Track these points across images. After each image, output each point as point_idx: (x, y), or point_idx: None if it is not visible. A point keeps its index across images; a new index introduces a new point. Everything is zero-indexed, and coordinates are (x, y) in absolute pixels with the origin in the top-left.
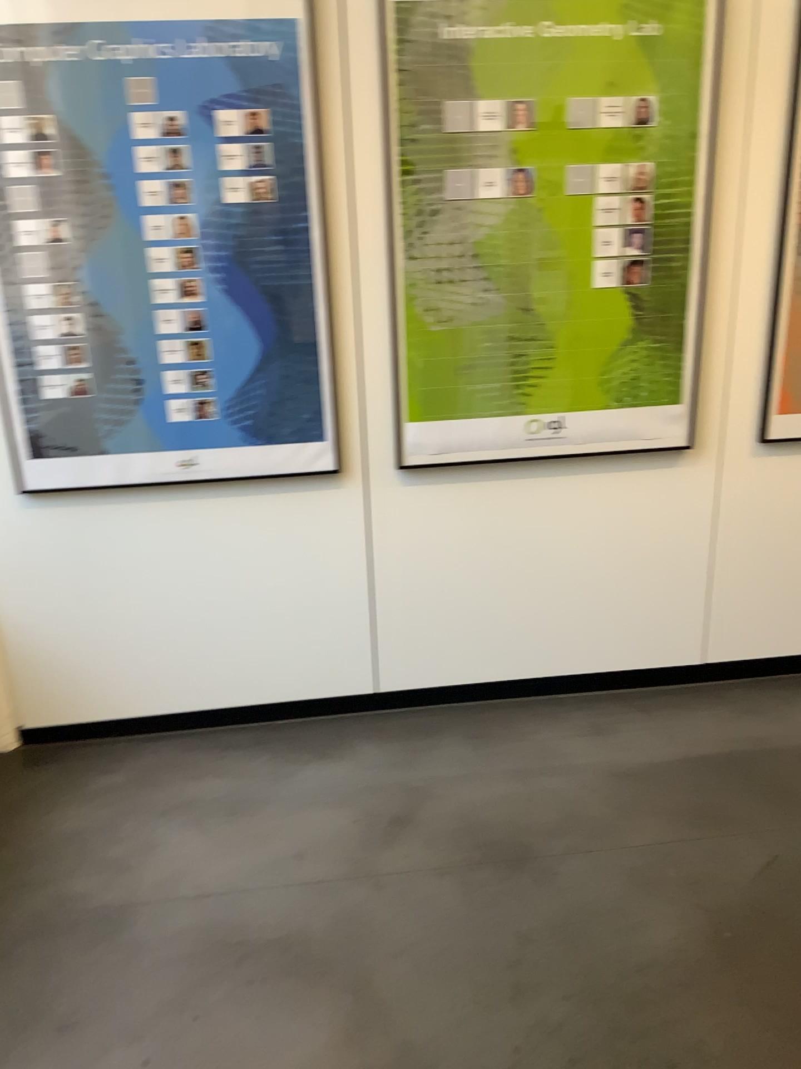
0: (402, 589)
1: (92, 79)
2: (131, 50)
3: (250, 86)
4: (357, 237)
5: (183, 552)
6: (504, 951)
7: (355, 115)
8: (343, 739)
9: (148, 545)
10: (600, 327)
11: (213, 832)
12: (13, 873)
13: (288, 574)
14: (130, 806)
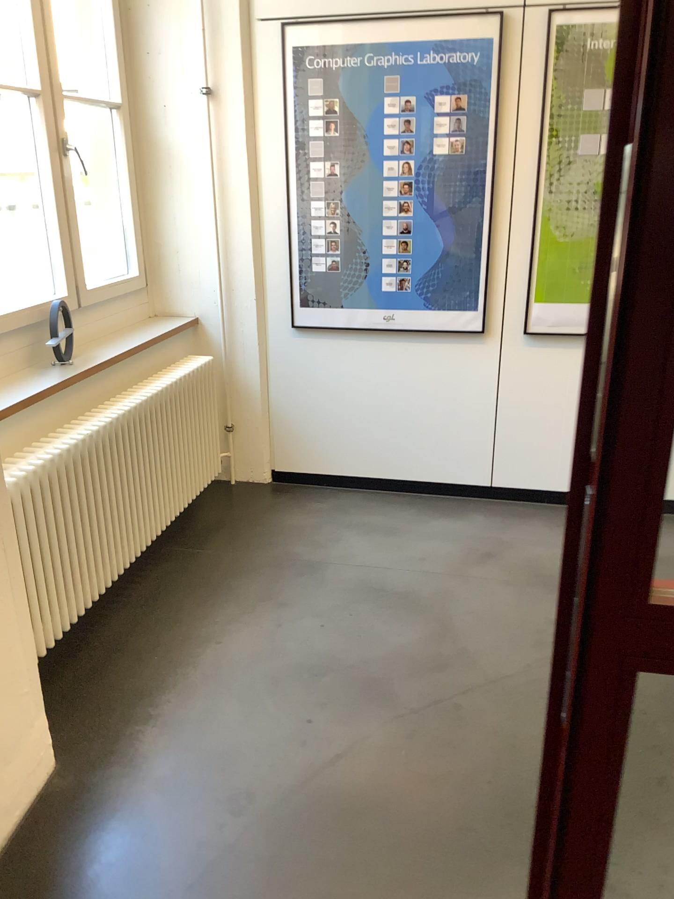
0: (515, 418)
1: (366, 78)
2: (391, 61)
3: (460, 83)
4: (515, 181)
5: (378, 373)
6: (531, 624)
7: (525, 102)
8: (461, 508)
9: (358, 366)
10: None
11: (372, 539)
12: (259, 535)
13: (441, 397)
14: (326, 518)
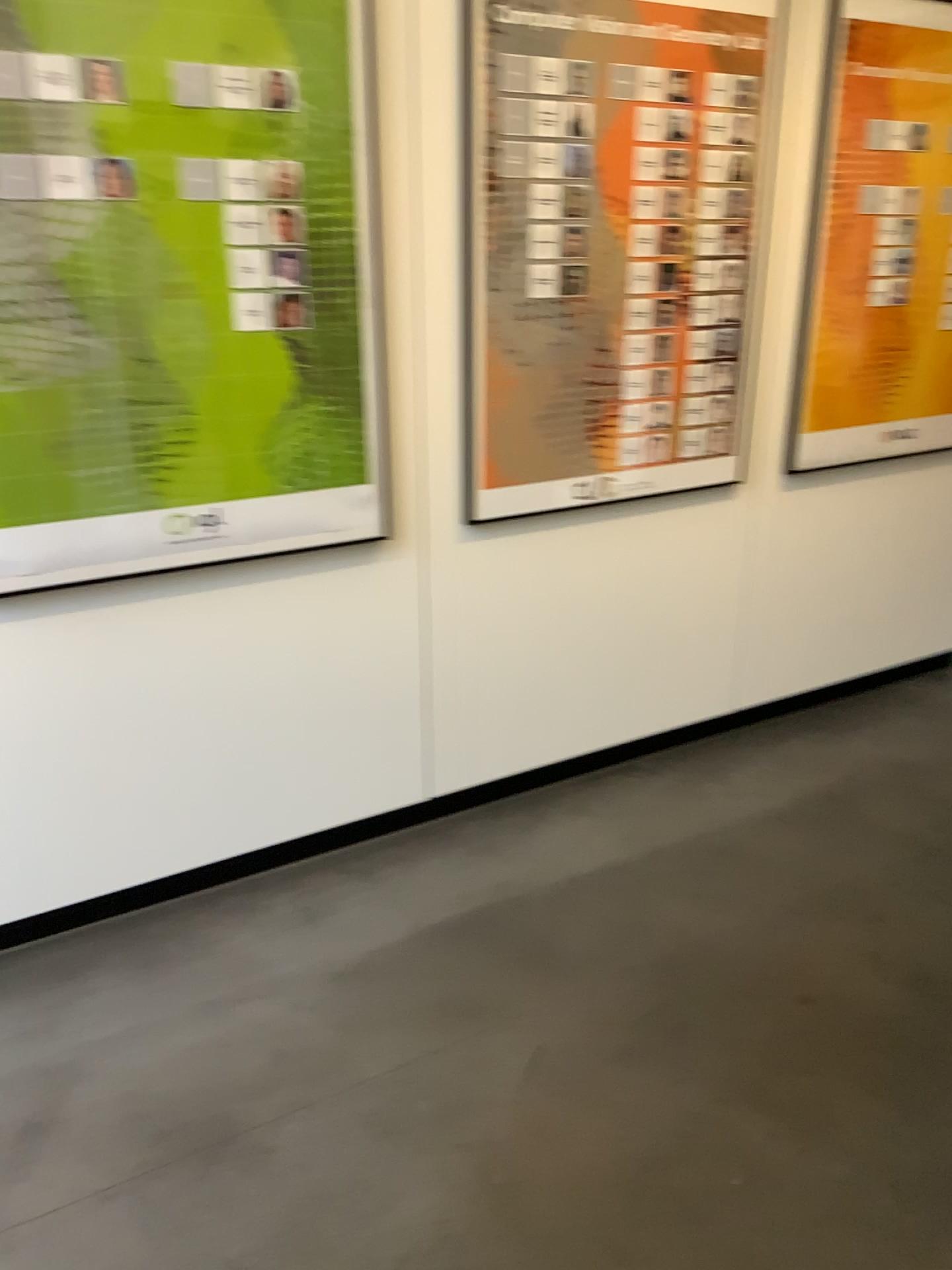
0: None
1: None
2: None
3: None
4: None
5: None
6: None
7: None
8: None
9: None
10: (248, 387)
11: None
12: None
13: None
14: None
